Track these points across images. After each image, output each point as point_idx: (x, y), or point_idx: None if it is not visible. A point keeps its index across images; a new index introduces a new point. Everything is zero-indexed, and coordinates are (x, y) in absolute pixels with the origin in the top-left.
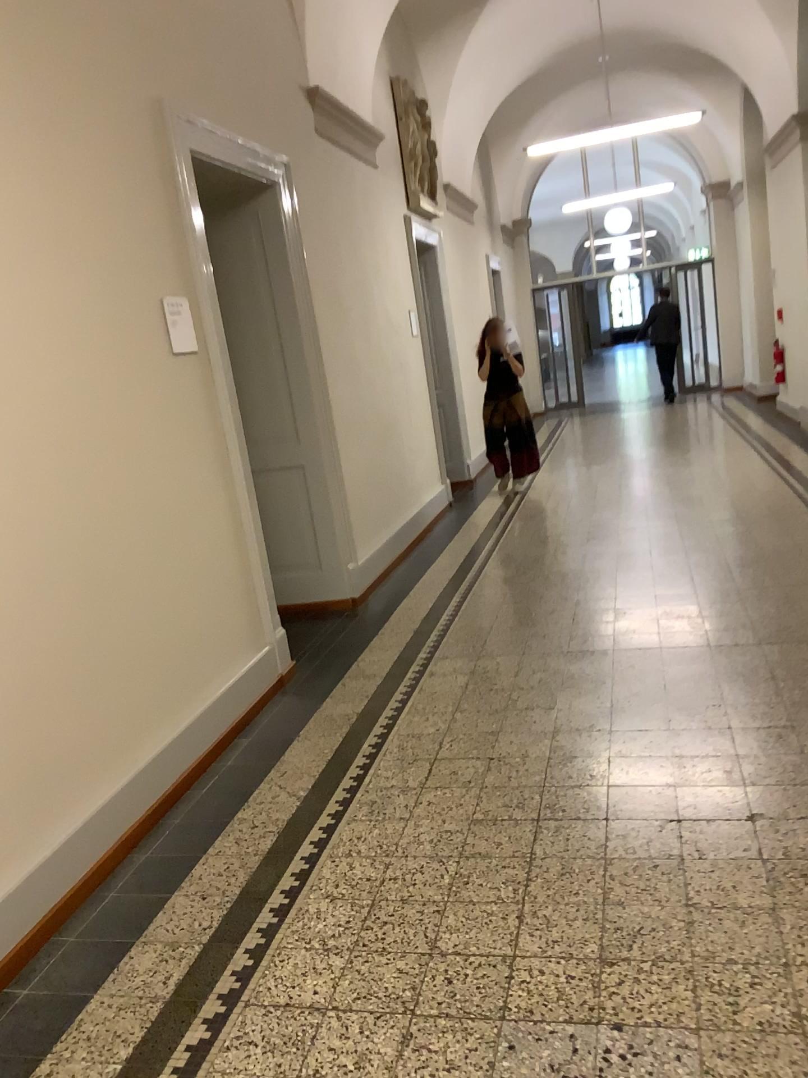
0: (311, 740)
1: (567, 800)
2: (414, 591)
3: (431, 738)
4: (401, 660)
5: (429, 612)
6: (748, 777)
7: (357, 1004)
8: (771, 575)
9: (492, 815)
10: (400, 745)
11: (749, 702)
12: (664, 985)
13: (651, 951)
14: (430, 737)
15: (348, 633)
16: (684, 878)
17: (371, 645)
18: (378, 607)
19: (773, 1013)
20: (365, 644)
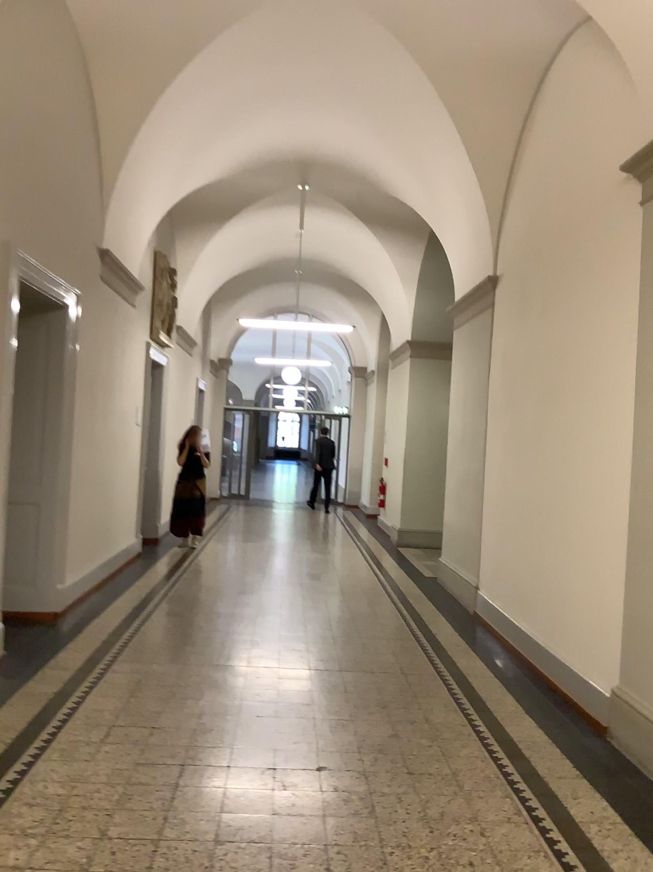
0: (16, 708)
1: (204, 754)
2: (105, 613)
3: (111, 712)
4: (91, 660)
5: (115, 629)
6: (321, 747)
7: (47, 867)
8: (355, 630)
9: (152, 760)
10: (86, 714)
11: (329, 705)
12: (252, 855)
13: (247, 837)
14: (110, 711)
15: (49, 637)
16: (273, 800)
17: (68, 647)
18: (75, 621)
19: (314, 868)
20: (63, 645)
